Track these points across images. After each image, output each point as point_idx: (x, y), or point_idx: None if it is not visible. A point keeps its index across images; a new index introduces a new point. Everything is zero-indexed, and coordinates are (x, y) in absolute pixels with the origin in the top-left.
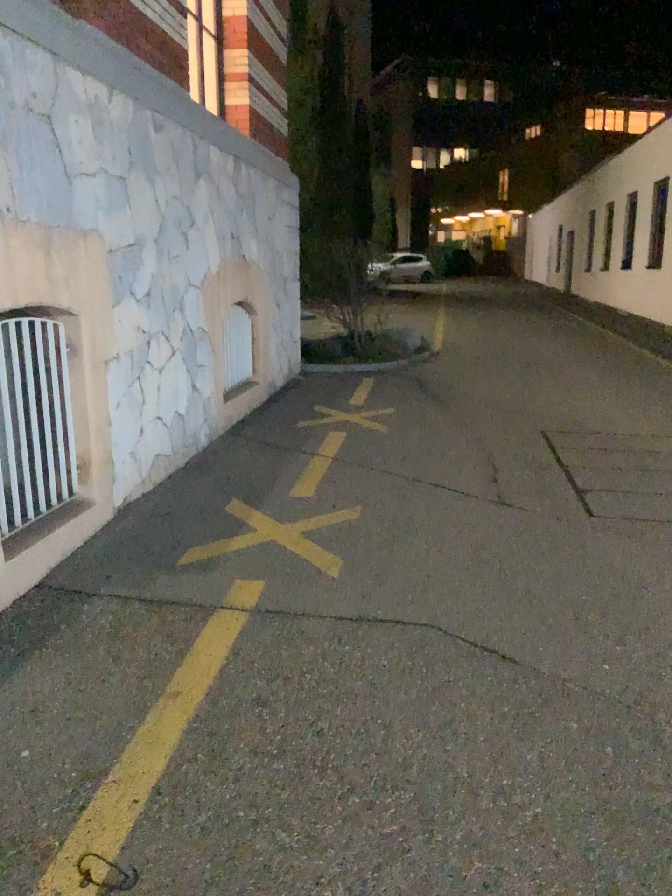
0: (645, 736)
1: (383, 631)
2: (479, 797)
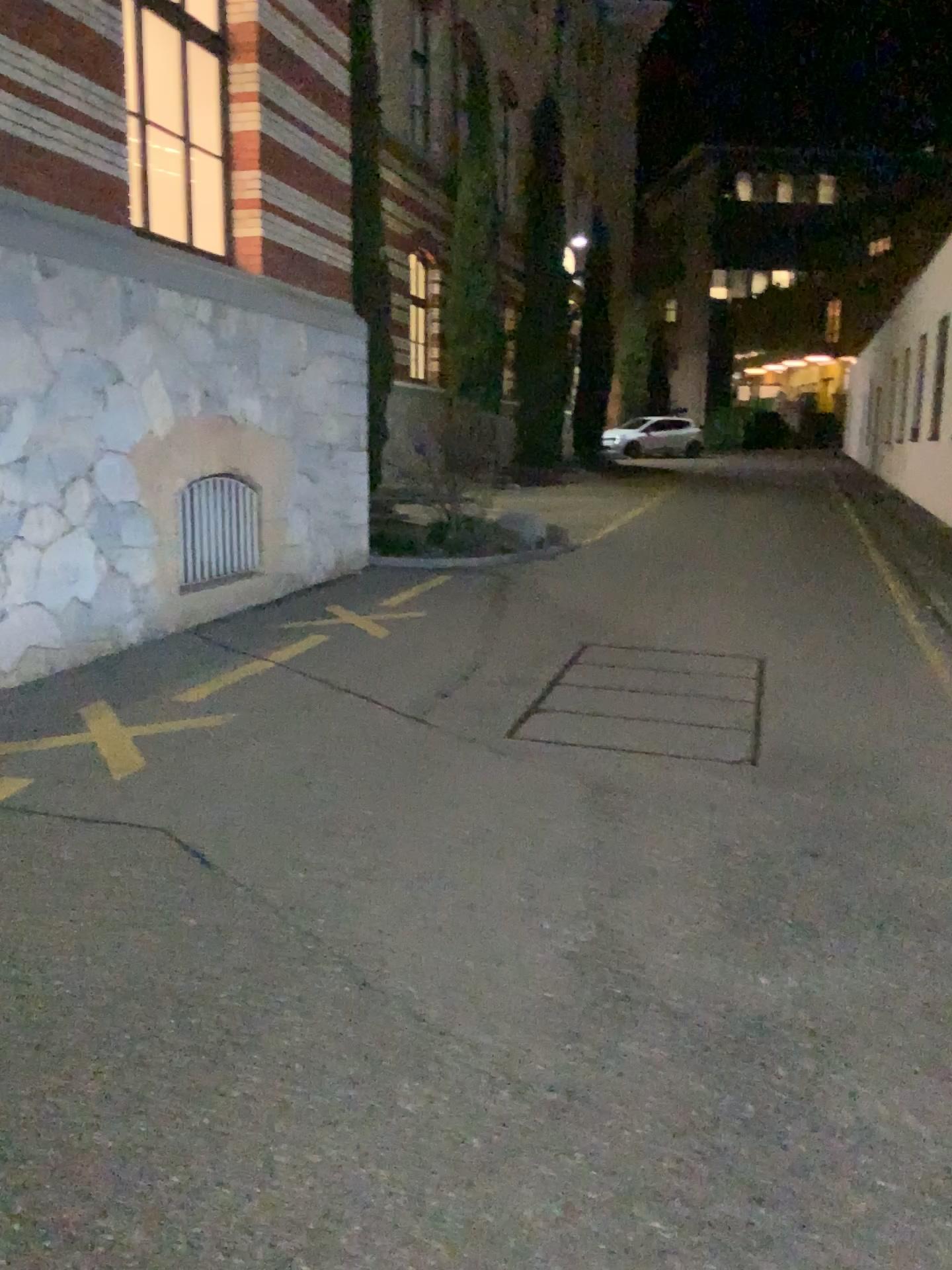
0: (251, 935)
1: (101, 829)
2: (10, 966)
